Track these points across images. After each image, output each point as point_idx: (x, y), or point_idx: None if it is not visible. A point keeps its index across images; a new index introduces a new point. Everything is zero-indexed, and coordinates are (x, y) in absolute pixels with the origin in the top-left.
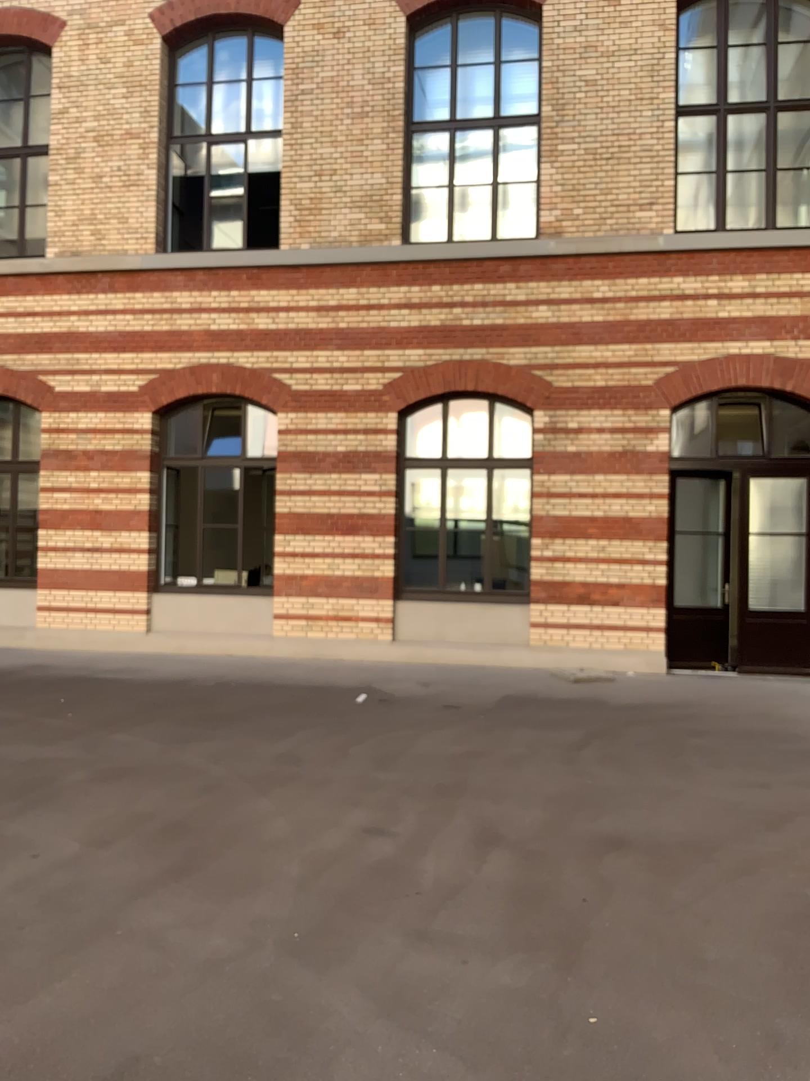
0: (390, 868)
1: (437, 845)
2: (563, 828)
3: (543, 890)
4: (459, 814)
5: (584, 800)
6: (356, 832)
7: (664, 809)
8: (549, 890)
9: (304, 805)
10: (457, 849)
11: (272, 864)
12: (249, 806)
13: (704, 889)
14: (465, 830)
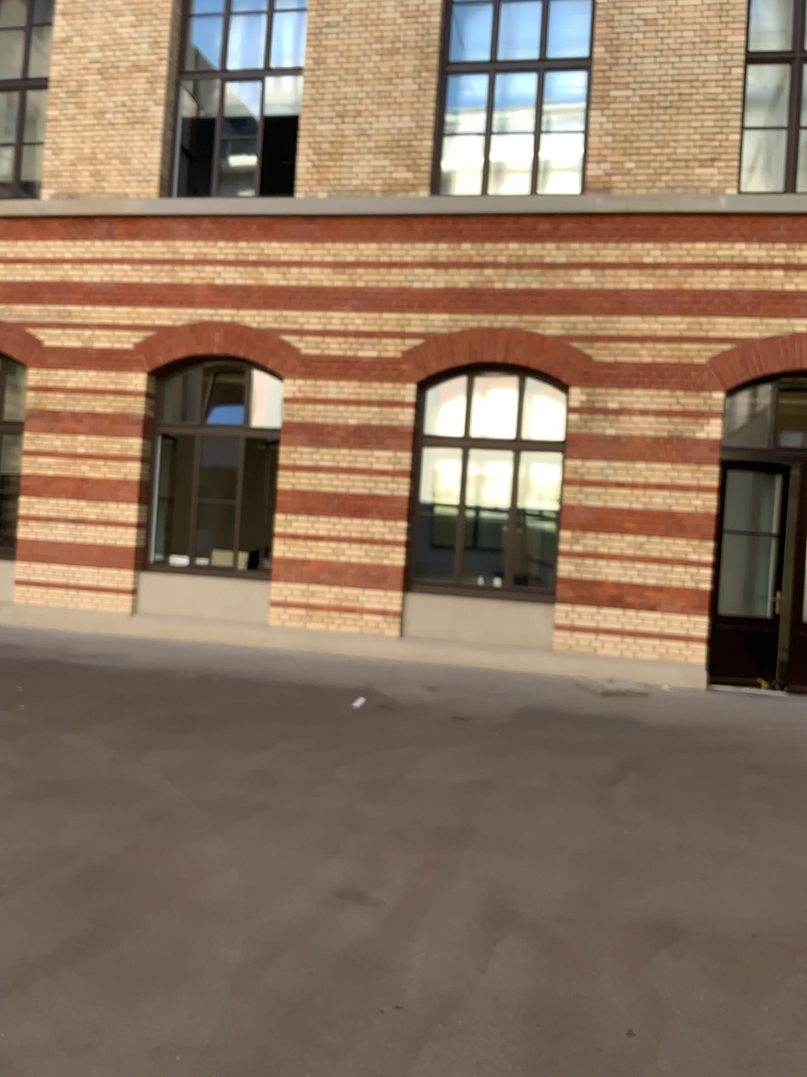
0: (364, 966)
1: (431, 929)
2: (599, 910)
3: (576, 1020)
4: (462, 877)
5: (626, 865)
6: (325, 902)
7: (730, 885)
8: (584, 1021)
9: (265, 853)
10: (457, 935)
11: (206, 950)
12: (195, 851)
13: (805, 1032)
14: (470, 904)
